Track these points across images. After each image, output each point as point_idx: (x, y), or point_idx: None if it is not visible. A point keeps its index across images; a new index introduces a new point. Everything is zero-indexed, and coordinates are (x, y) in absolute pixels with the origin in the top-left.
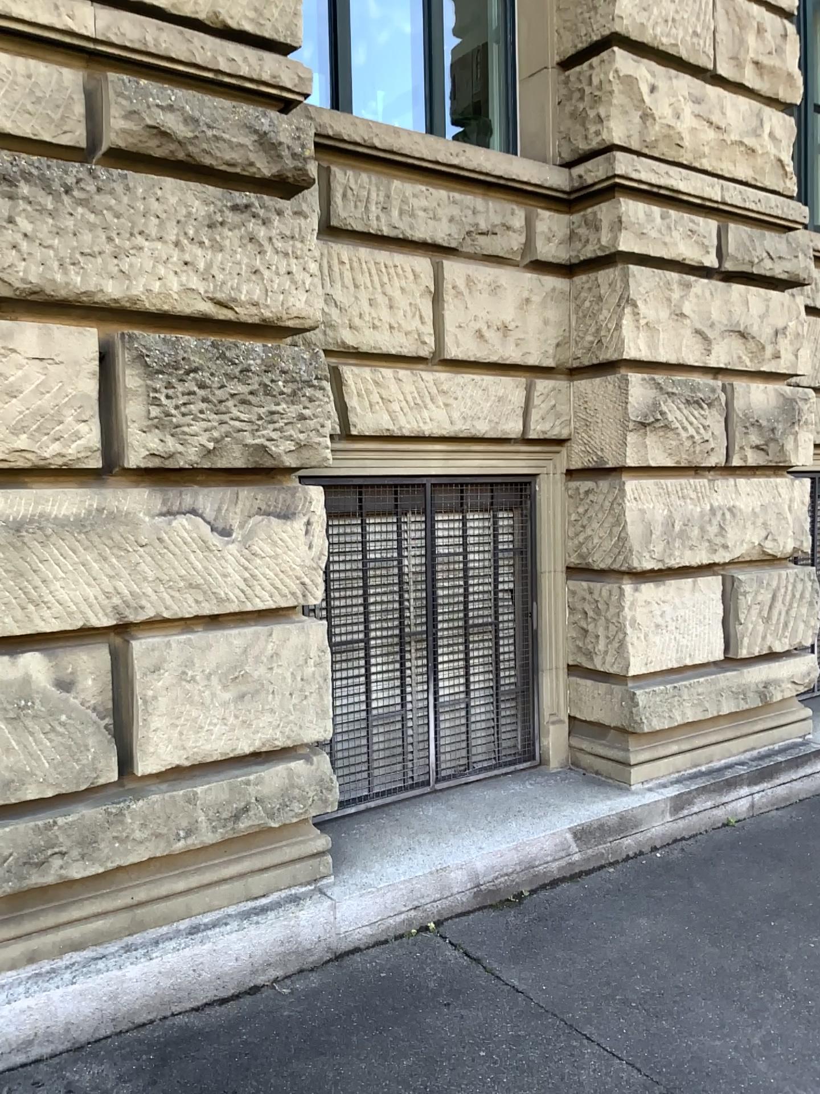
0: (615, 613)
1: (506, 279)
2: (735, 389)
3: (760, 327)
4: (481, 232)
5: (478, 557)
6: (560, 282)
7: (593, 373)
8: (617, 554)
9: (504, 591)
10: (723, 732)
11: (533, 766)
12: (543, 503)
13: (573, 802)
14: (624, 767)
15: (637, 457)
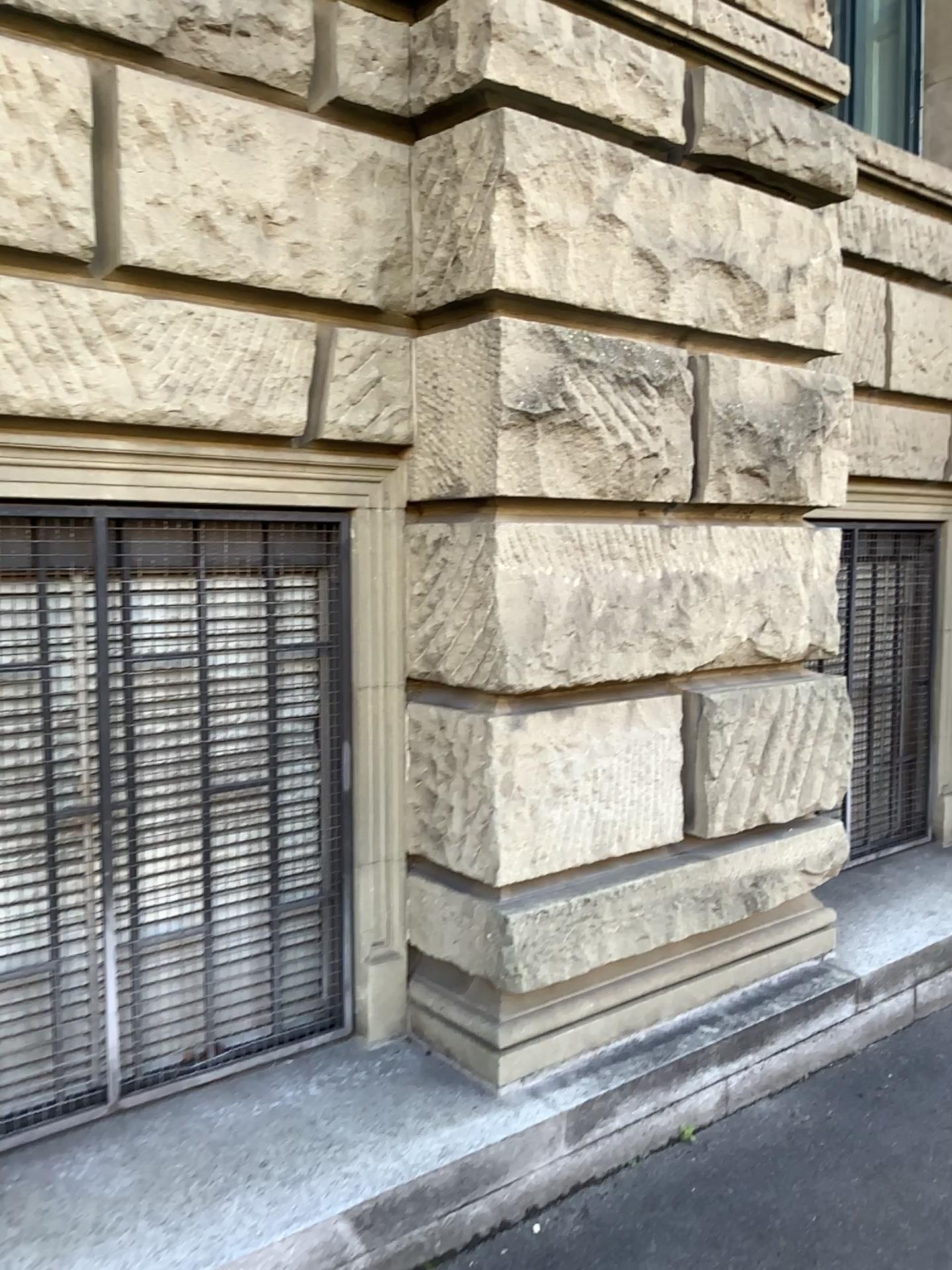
0: (475, 771)
1: (270, 127)
2: (713, 366)
3: (762, 260)
4: (211, 23)
5: (230, 661)
6: (385, 145)
7: (444, 320)
8: (480, 661)
9: (287, 721)
10: (680, 972)
11: (343, 1032)
12: (361, 562)
13: (377, 1134)
14: (490, 1051)
15: (520, 480)
